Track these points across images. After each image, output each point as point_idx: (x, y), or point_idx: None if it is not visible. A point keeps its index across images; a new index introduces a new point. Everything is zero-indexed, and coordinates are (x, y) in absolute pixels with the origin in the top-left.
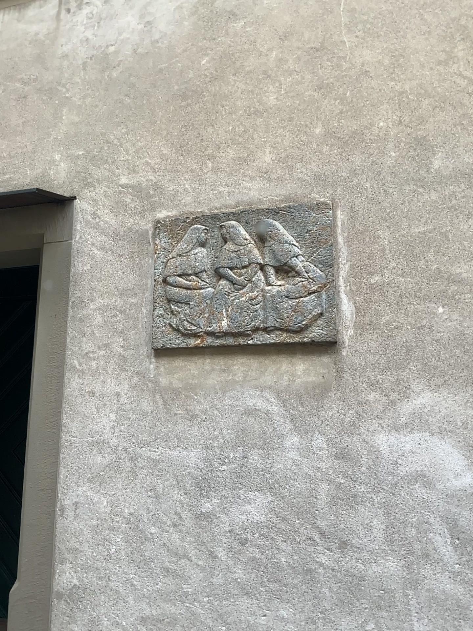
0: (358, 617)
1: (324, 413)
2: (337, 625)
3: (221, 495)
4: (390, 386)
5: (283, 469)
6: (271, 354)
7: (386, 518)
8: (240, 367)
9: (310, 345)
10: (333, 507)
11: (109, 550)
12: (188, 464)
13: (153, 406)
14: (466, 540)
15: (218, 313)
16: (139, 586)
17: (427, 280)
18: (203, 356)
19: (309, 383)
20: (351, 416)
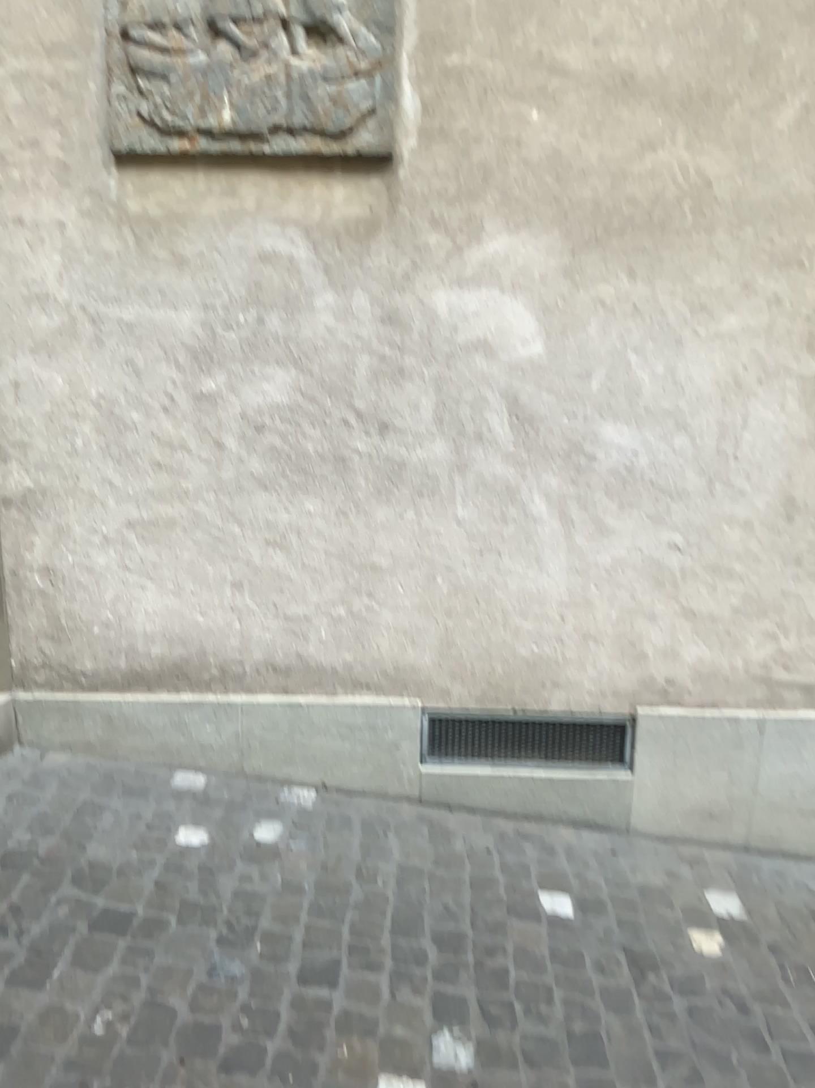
0: (396, 502)
1: (367, 259)
2: (371, 511)
3: (227, 367)
4: (457, 225)
5: (311, 333)
6: (295, 169)
7: (436, 393)
8: (251, 187)
9: (353, 159)
10: (373, 379)
11: (73, 440)
12: (178, 327)
13: (120, 241)
14: (525, 414)
15: (216, 98)
16: (121, 481)
17: (520, 69)
18: (193, 167)
19: (349, 215)
20: (403, 264)
